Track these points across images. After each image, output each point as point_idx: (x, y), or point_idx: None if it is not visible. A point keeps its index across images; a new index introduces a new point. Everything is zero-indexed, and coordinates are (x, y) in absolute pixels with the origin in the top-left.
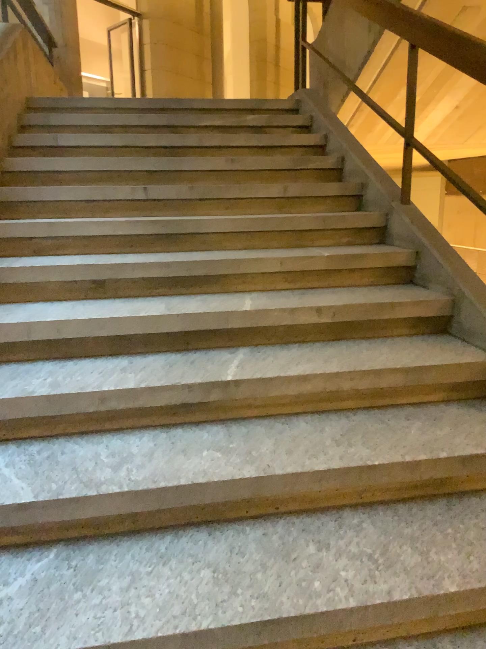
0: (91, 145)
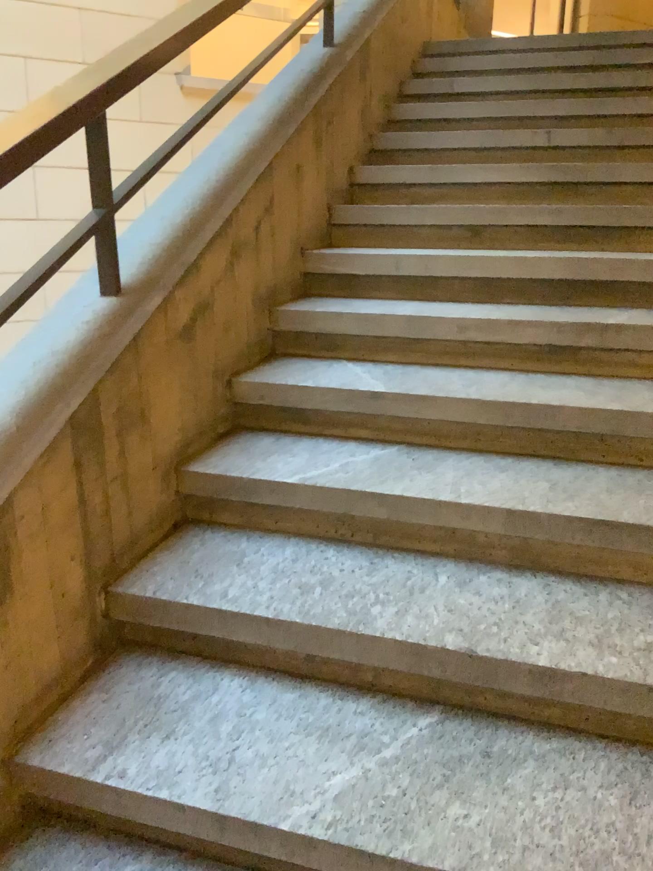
0: (489, 93)
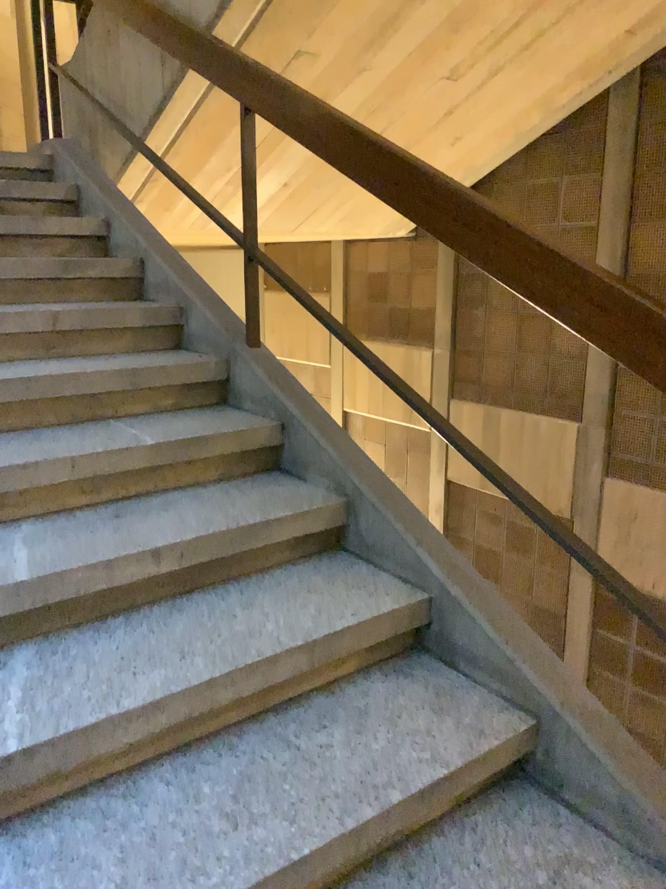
0: None
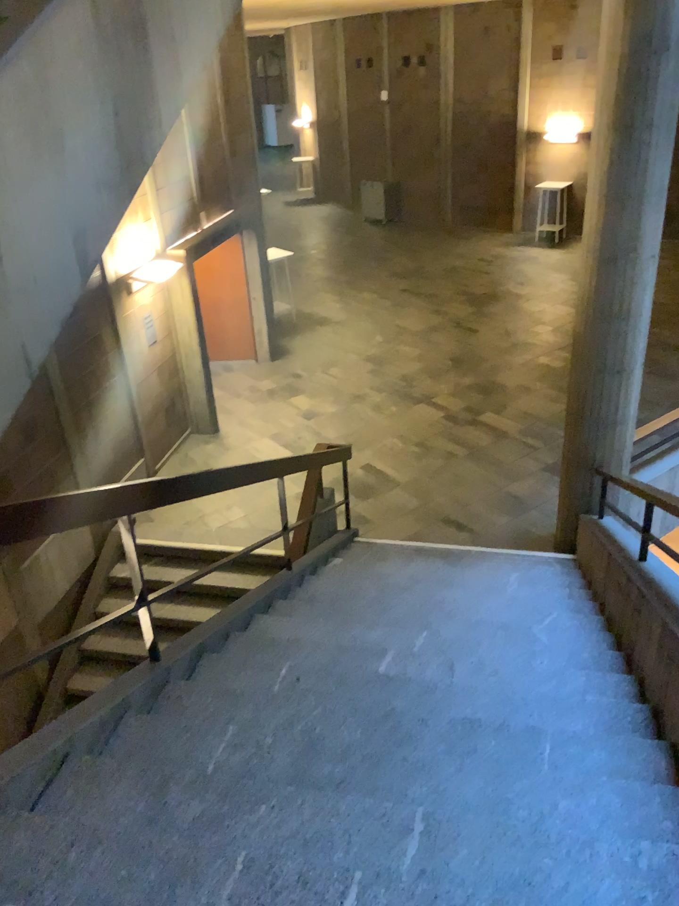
0: None
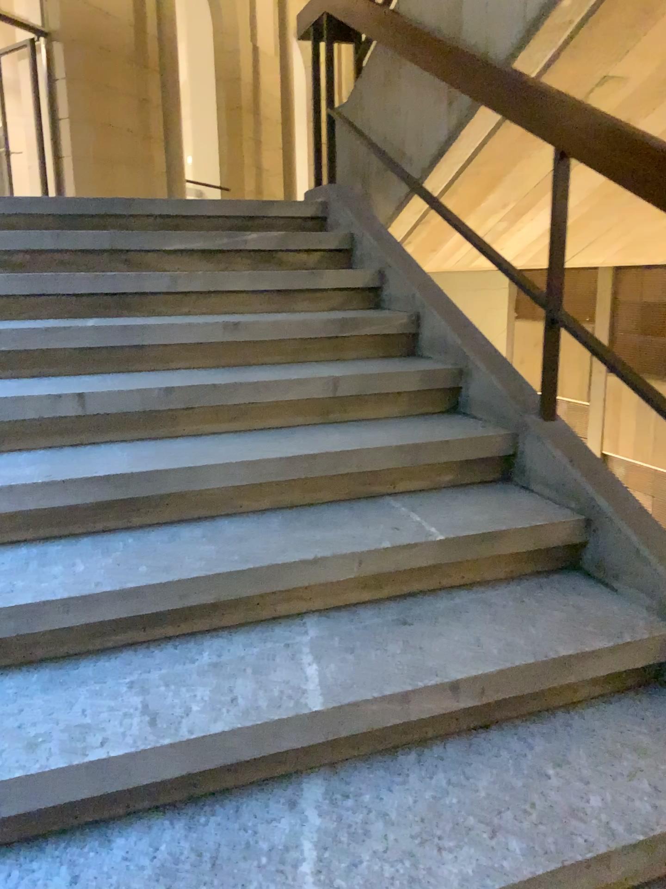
0: None
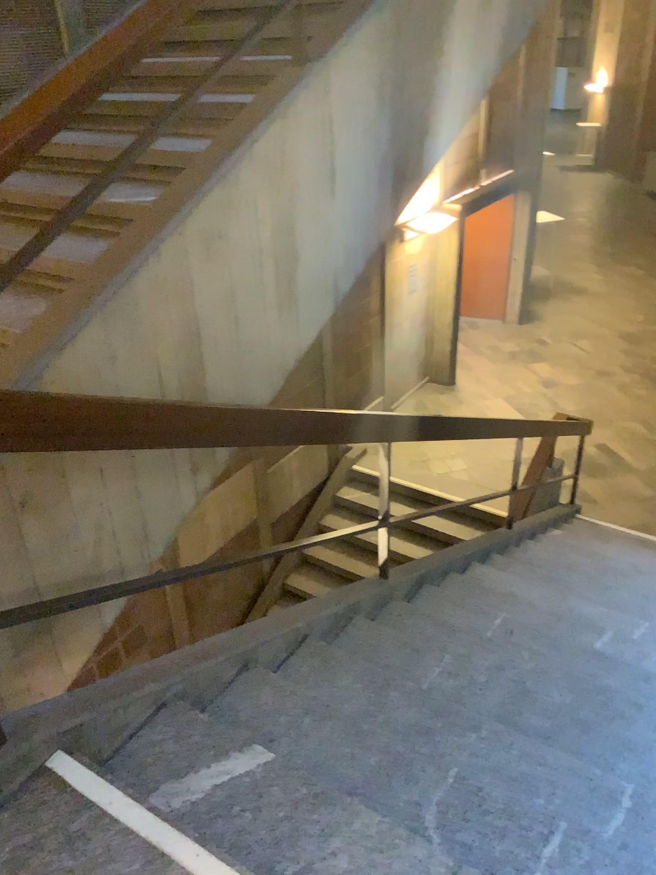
0: None
